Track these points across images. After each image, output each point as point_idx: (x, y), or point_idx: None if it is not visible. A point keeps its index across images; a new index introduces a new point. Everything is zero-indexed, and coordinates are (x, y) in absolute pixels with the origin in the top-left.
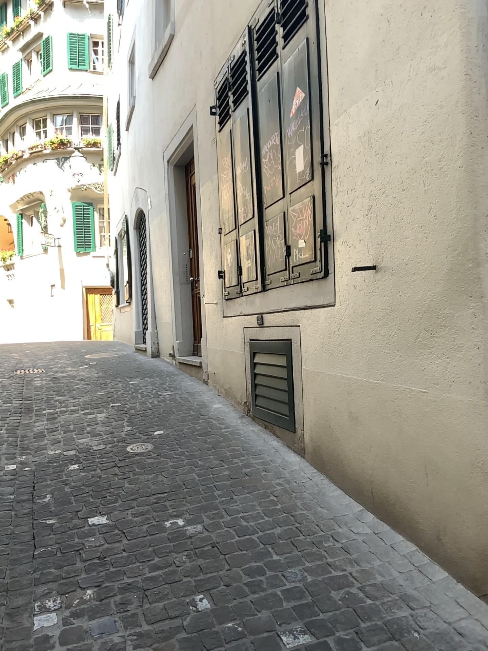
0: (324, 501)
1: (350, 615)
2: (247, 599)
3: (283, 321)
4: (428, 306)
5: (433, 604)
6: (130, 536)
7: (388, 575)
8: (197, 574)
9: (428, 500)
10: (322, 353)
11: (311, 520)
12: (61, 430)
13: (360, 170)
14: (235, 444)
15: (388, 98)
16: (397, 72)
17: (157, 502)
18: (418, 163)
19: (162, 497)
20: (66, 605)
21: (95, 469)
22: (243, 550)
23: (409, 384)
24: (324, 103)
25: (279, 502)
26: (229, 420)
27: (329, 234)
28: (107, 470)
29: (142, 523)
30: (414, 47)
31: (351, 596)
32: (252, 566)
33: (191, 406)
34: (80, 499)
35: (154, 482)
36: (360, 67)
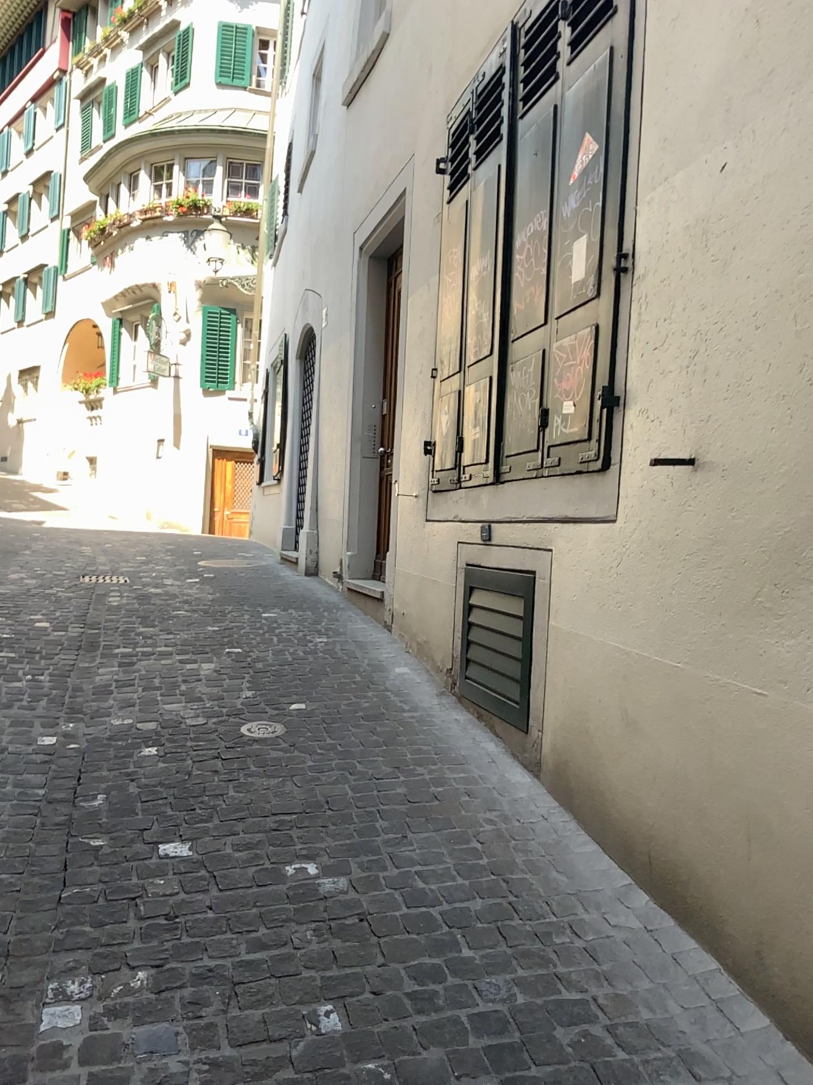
0: (563, 861)
1: (584, 1078)
2: (407, 1023)
3: (525, 539)
4: (781, 542)
5: (736, 1076)
6: (223, 885)
7: (661, 1011)
8: (327, 968)
9: (747, 887)
10: (586, 604)
11: (536, 893)
12: (138, 685)
13: (682, 289)
14: (423, 741)
15: (744, 162)
16: (764, 116)
17: (278, 829)
18: (788, 285)
19: (288, 821)
20: (100, 994)
21: (183, 758)
22: (412, 934)
23: (733, 677)
24: (630, 164)
25: (485, 853)
26: (419, 696)
27: (617, 396)
28: (204, 762)
29: (247, 862)
30: (800, 73)
31: (590, 1043)
32: (424, 965)
33: (359, 666)
34: (152, 808)
35: (278, 793)
36: (700, 105)
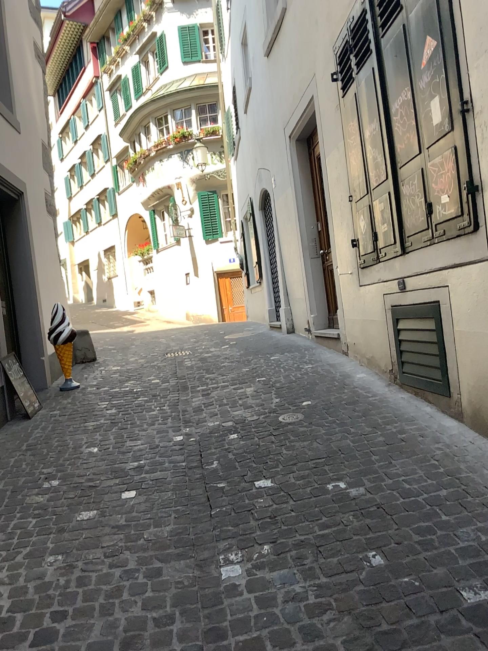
0: None
1: None
2: (420, 556)
3: (428, 283)
4: None
5: None
6: (296, 498)
7: None
8: (367, 533)
9: None
10: (476, 313)
11: (478, 483)
12: (216, 404)
13: None
14: (386, 411)
15: None
16: None
17: (317, 467)
18: None
19: (321, 462)
20: (247, 558)
21: (252, 438)
22: (410, 511)
23: None
24: (460, 46)
25: (440, 465)
26: (377, 387)
27: (475, 185)
28: (264, 439)
29: (305, 486)
30: None
31: None
32: (421, 526)
33: (336, 376)
34: (244, 465)
35: (311, 449)
36: None
